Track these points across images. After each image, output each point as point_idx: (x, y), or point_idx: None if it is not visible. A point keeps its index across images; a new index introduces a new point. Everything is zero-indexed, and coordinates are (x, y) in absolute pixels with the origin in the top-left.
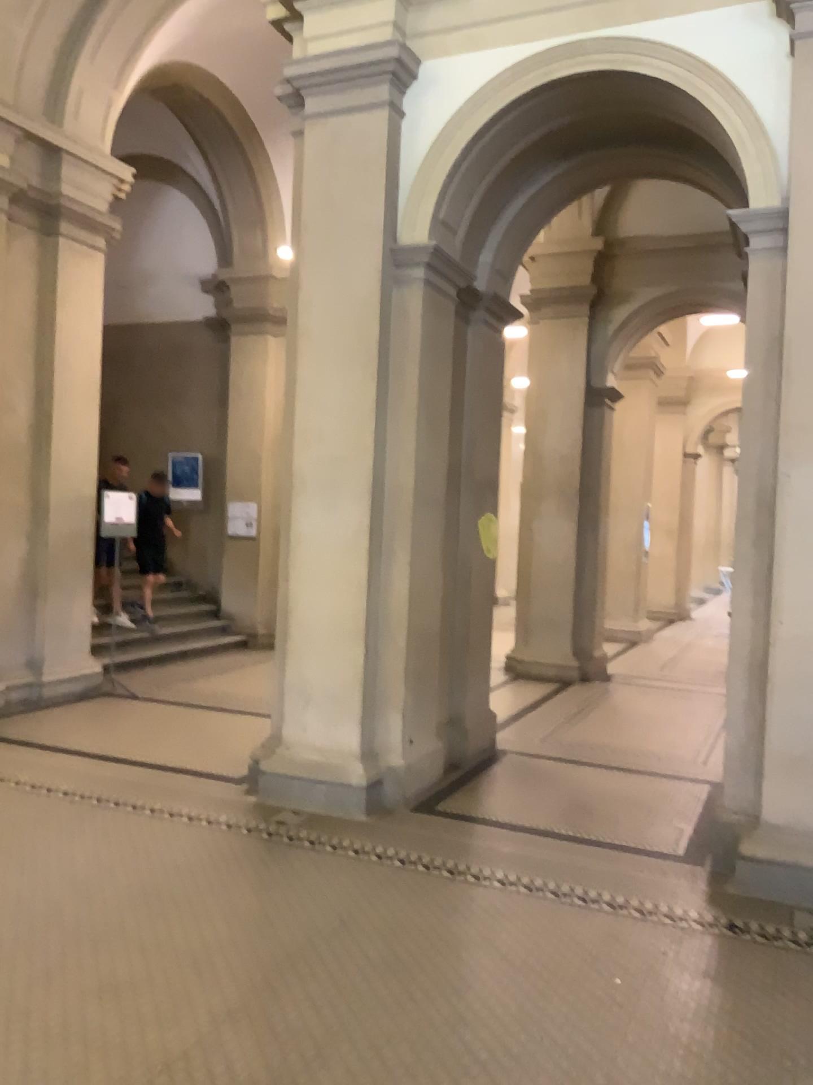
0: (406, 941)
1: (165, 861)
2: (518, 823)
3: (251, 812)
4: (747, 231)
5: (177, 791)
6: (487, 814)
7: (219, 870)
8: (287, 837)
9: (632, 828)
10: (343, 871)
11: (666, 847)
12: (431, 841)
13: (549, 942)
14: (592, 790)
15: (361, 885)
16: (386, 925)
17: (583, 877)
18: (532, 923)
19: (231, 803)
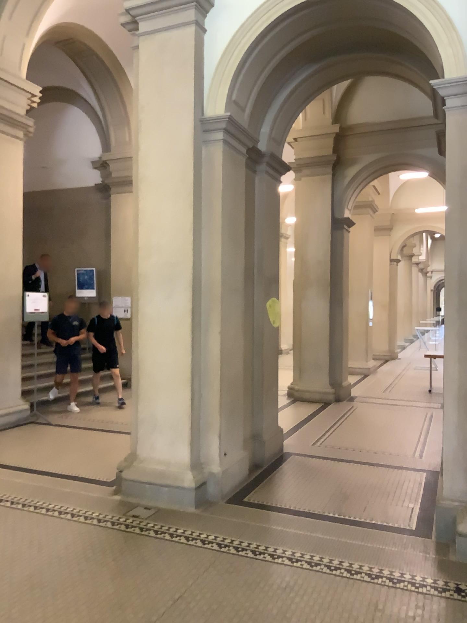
0: (220, 620)
1: (47, 555)
2: (300, 510)
3: (114, 510)
4: (444, 94)
5: (64, 496)
6: (278, 504)
7: (86, 560)
8: (138, 530)
9: (378, 511)
10: (177, 557)
11: (403, 525)
12: (240, 528)
13: (327, 615)
14: (349, 482)
15: (189, 568)
16: (205, 605)
17: (348, 554)
18: (314, 597)
19: (101, 504)
